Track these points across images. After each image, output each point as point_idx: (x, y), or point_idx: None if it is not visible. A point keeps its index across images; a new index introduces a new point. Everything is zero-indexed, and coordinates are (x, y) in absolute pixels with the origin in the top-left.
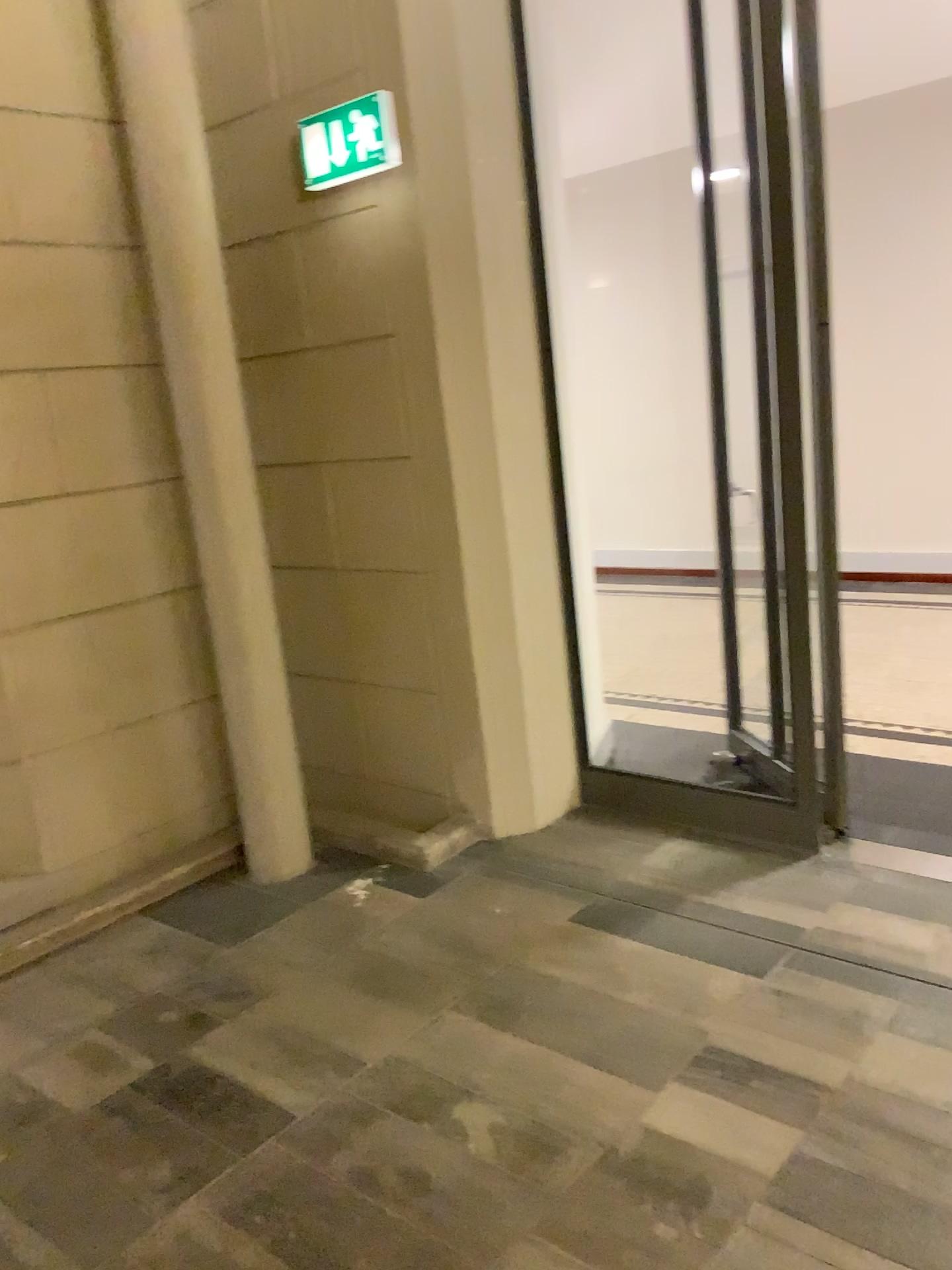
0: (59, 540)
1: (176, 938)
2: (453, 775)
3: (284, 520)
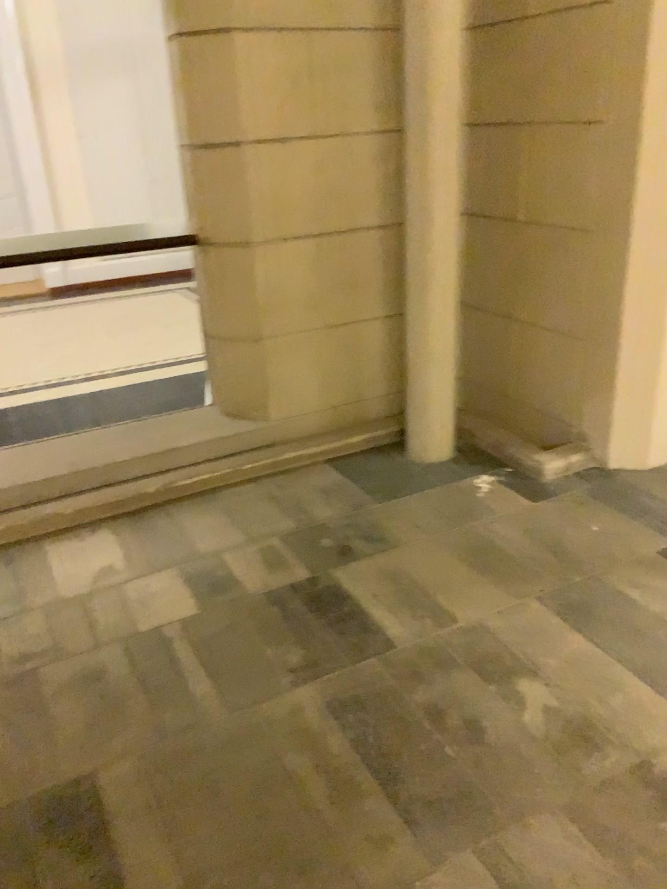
0: (309, 178)
1: (349, 488)
2: (583, 409)
3: (485, 180)
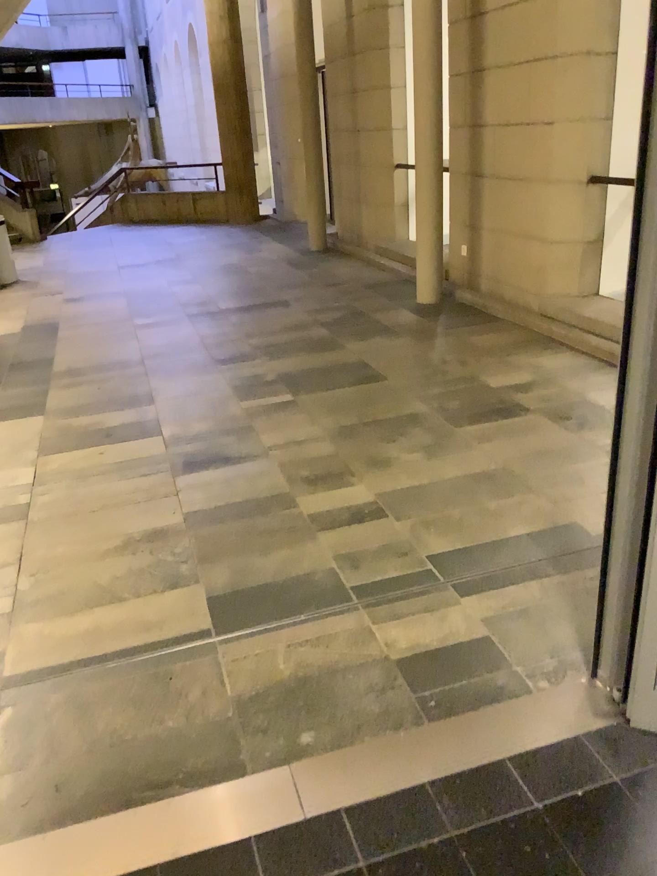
0: None
1: None
2: None
3: None
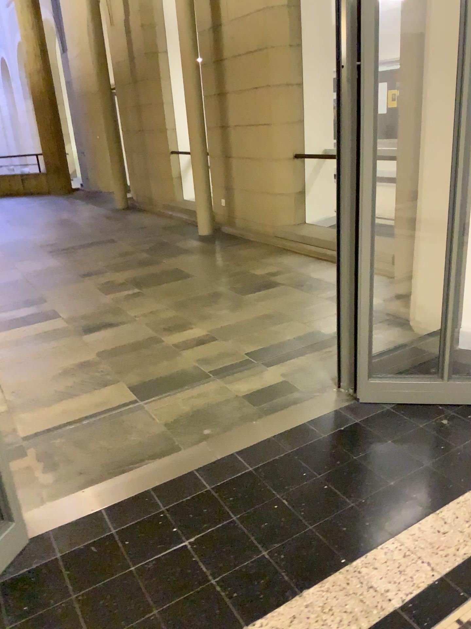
0: None
1: None
2: None
3: None
